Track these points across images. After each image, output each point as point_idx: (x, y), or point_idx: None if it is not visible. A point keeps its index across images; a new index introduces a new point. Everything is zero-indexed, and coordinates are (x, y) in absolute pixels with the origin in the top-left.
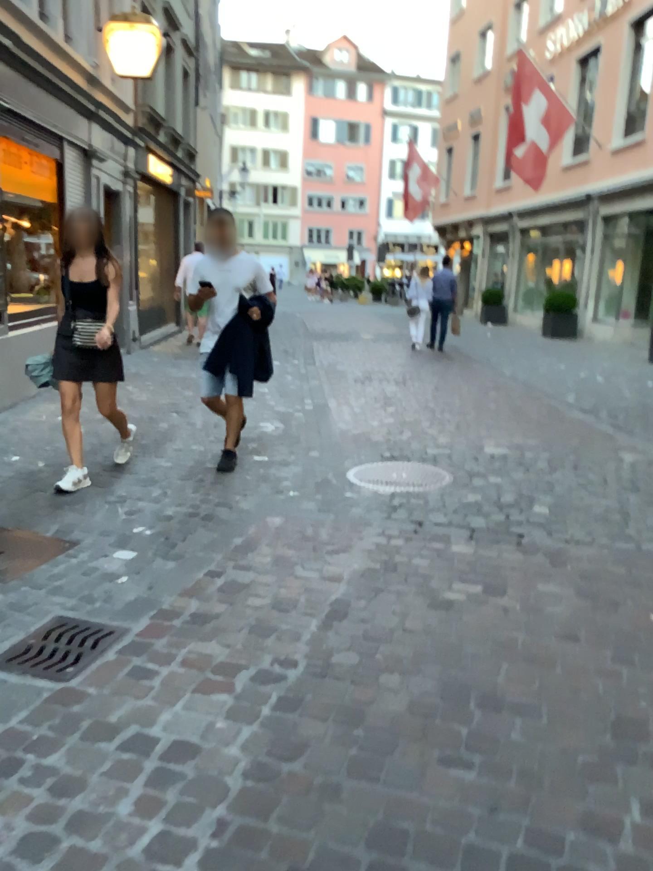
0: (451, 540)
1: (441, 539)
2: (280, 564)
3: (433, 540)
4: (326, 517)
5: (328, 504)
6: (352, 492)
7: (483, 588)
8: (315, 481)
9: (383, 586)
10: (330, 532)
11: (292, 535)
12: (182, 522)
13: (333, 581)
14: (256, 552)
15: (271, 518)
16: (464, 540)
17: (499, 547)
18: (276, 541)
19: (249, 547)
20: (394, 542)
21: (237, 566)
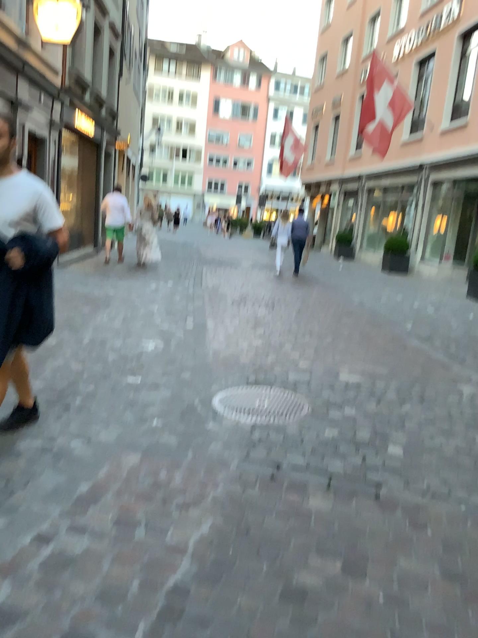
0: (308, 492)
1: (297, 489)
2: (122, 524)
3: (289, 489)
4: (182, 456)
5: (188, 439)
6: (214, 424)
7: (342, 570)
8: (180, 410)
9: (230, 564)
10: (184, 477)
11: (144, 481)
12: (31, 461)
13: (175, 555)
14: (99, 506)
15: (126, 457)
16: (320, 492)
17: (356, 503)
18: (124, 490)
19: (93, 499)
20: (249, 492)
21: (73, 528)
